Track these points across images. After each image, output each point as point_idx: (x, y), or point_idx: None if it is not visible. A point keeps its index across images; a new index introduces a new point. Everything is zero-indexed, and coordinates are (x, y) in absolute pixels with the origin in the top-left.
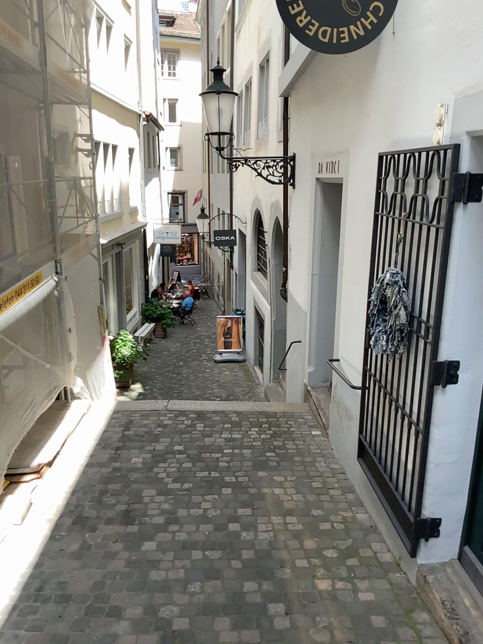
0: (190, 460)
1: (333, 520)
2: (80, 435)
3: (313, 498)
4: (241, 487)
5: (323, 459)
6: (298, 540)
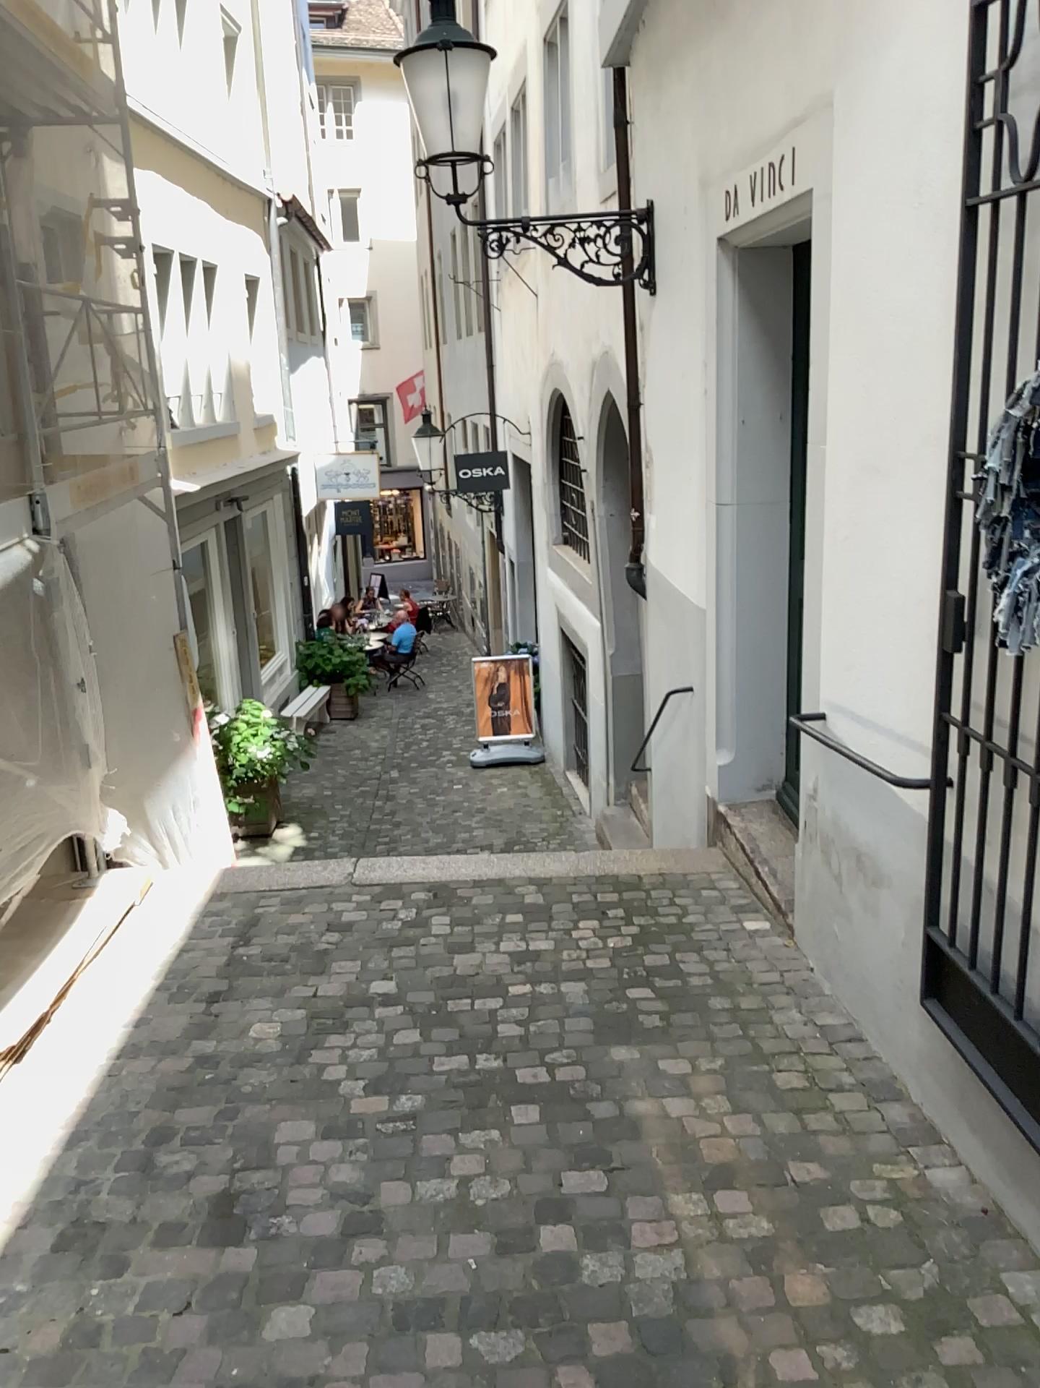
0: (415, 1022)
1: (862, 1198)
2: (114, 964)
3: (789, 1126)
4: (566, 1097)
5: (794, 1000)
6: (767, 1280)
